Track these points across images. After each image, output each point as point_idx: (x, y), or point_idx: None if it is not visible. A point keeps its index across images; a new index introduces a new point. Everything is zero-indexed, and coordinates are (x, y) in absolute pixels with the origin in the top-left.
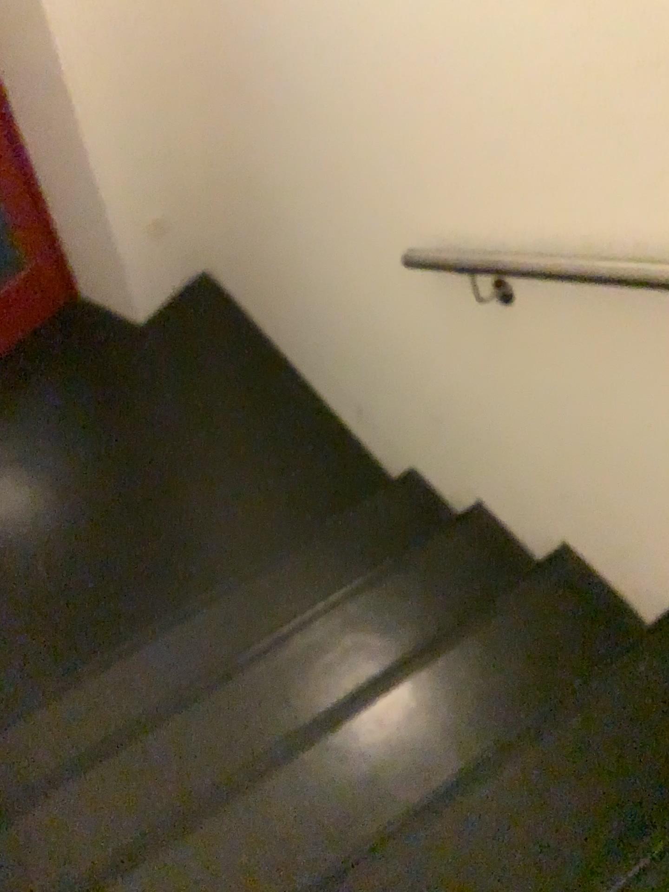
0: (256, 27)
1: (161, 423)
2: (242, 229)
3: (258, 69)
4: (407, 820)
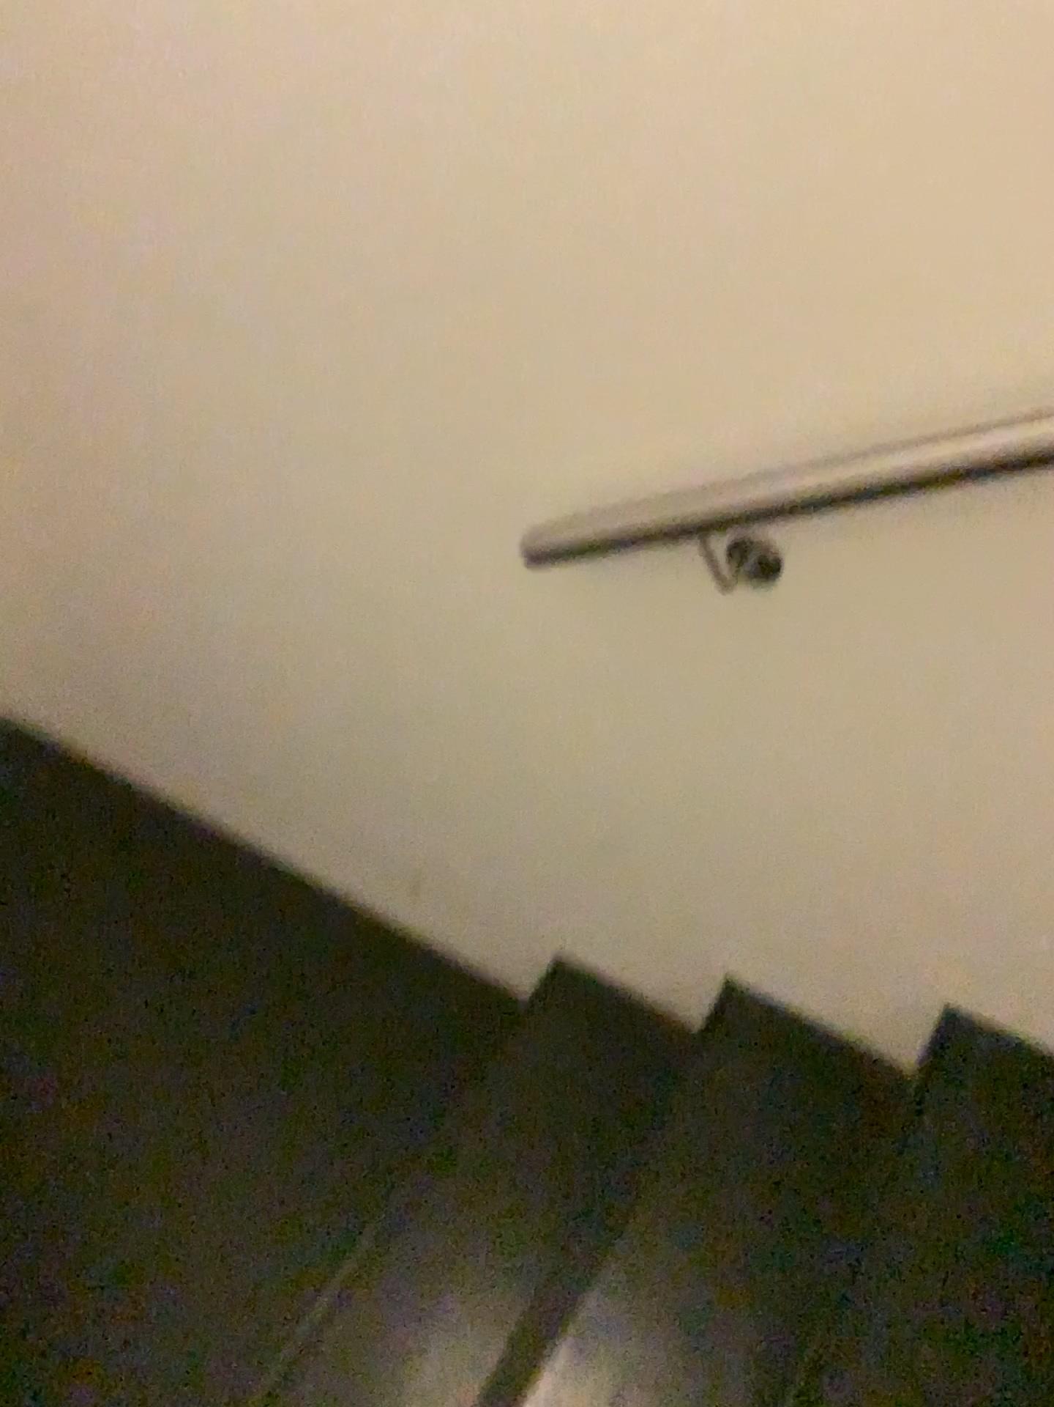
0: (56, 169)
1: (2, 1049)
2: (80, 602)
3: (76, 258)
4: None
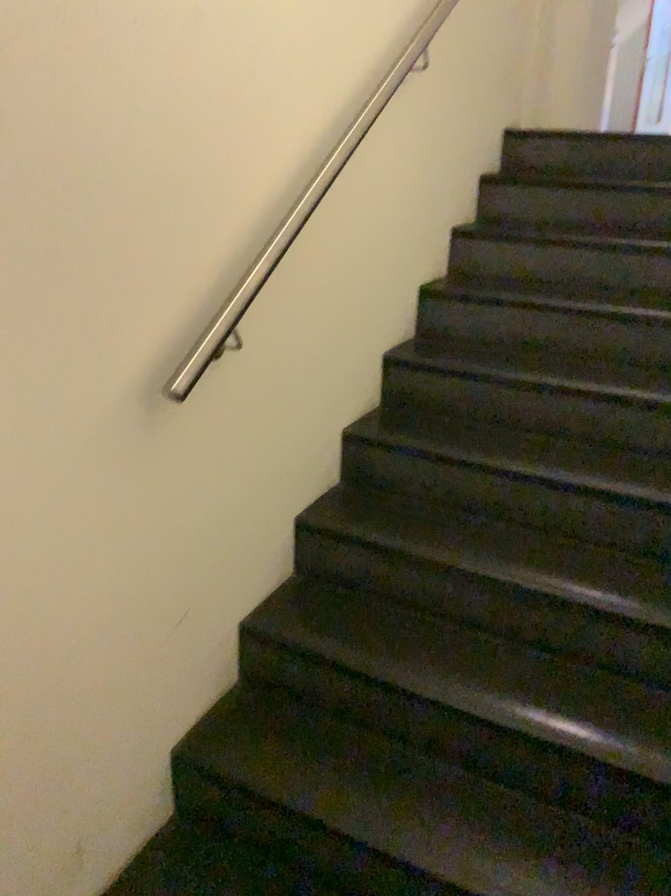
0: None
1: None
2: None
3: None
4: (592, 486)
